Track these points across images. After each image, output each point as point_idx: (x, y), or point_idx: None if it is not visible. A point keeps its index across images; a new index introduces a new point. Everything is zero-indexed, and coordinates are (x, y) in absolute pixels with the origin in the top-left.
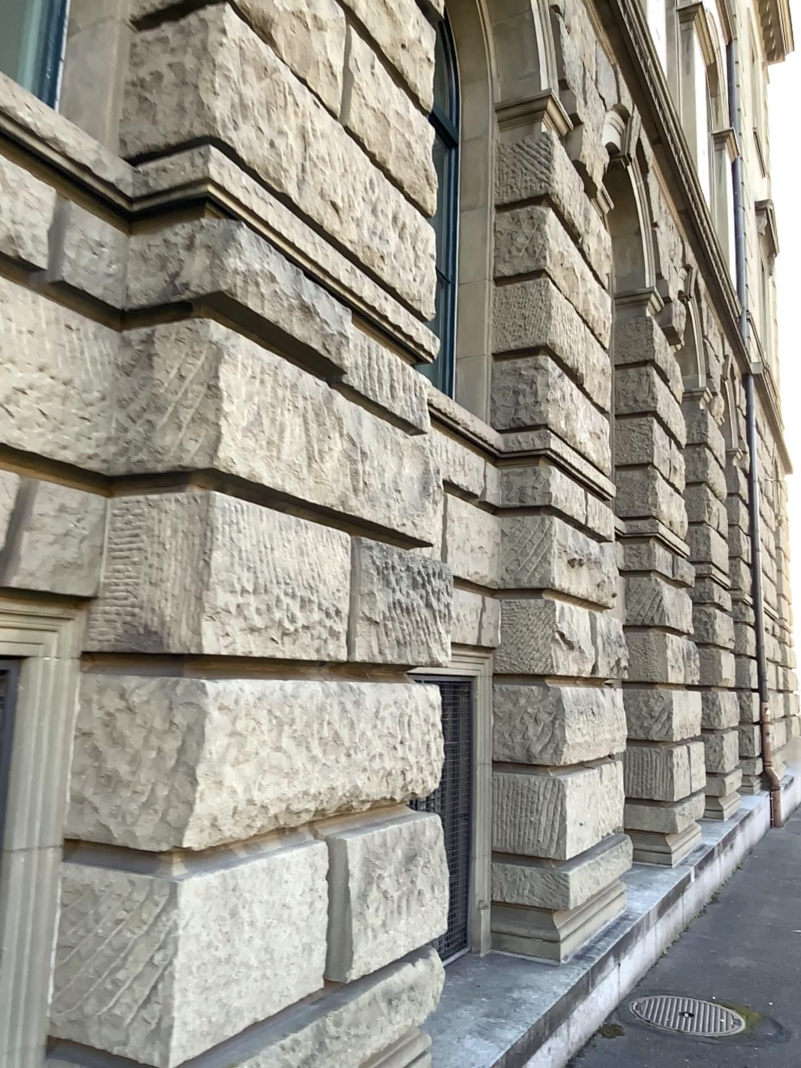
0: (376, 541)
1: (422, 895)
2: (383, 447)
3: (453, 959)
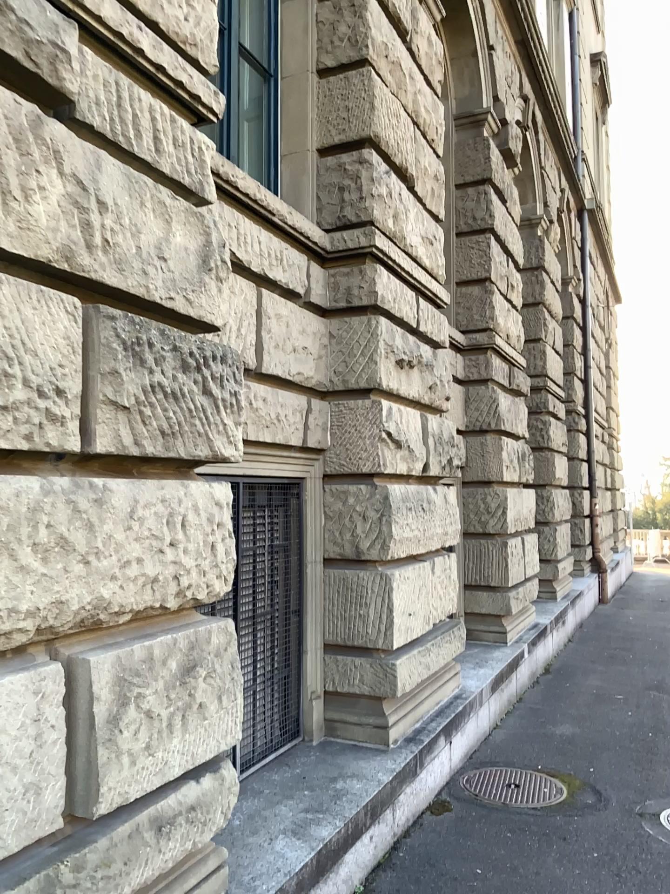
0: (121, 314)
1: (201, 709)
2: (134, 208)
3: (279, 753)
